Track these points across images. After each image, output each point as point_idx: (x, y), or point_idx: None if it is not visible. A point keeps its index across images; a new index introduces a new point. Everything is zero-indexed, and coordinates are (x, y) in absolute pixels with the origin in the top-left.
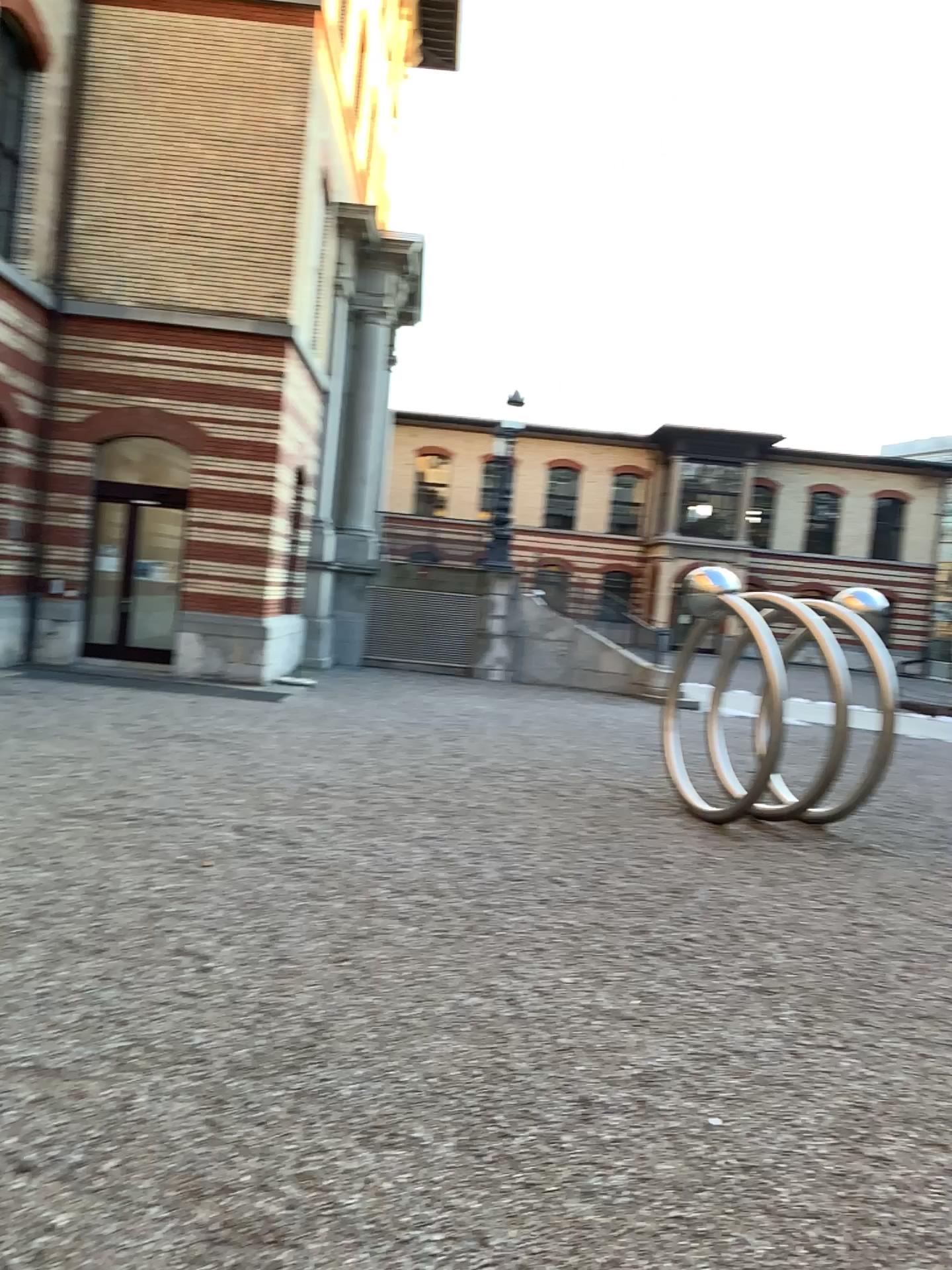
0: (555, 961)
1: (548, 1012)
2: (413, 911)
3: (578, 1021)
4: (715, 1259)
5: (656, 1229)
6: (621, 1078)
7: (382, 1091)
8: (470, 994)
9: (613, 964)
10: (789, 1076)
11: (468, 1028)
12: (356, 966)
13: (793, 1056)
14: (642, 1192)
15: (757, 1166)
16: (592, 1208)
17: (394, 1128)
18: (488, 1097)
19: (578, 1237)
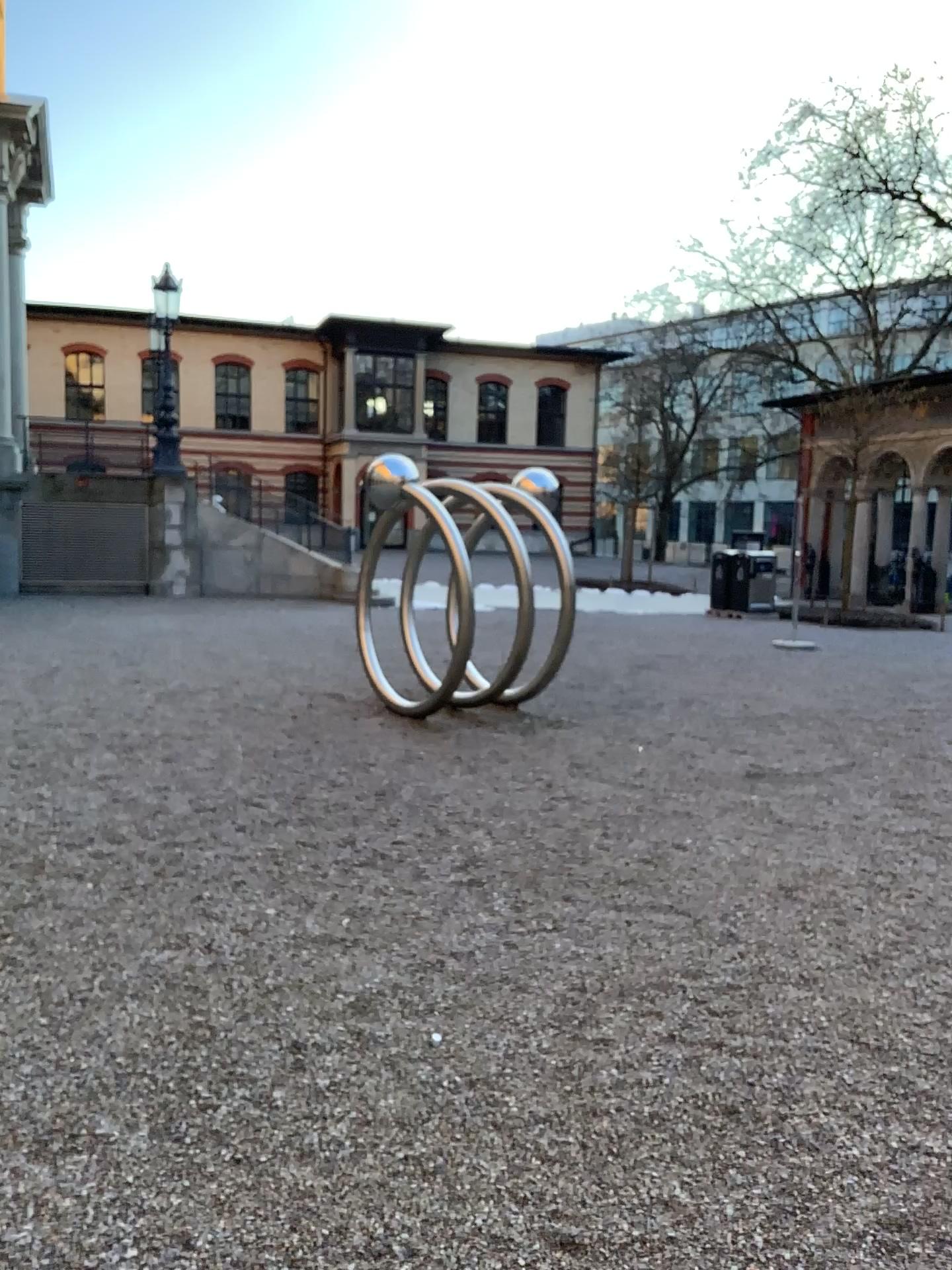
0: (258, 892)
1: (253, 951)
2: (92, 863)
3: (287, 955)
4: (449, 1192)
5: (385, 1174)
6: (337, 1010)
7: (61, 1085)
8: (163, 948)
9: (321, 885)
10: (508, 971)
11: (162, 988)
12: (24, 940)
13: (509, 949)
14: (368, 1136)
15: (484, 1077)
16: (314, 1167)
17: (77, 1127)
18: (189, 1065)
19: (300, 1207)
